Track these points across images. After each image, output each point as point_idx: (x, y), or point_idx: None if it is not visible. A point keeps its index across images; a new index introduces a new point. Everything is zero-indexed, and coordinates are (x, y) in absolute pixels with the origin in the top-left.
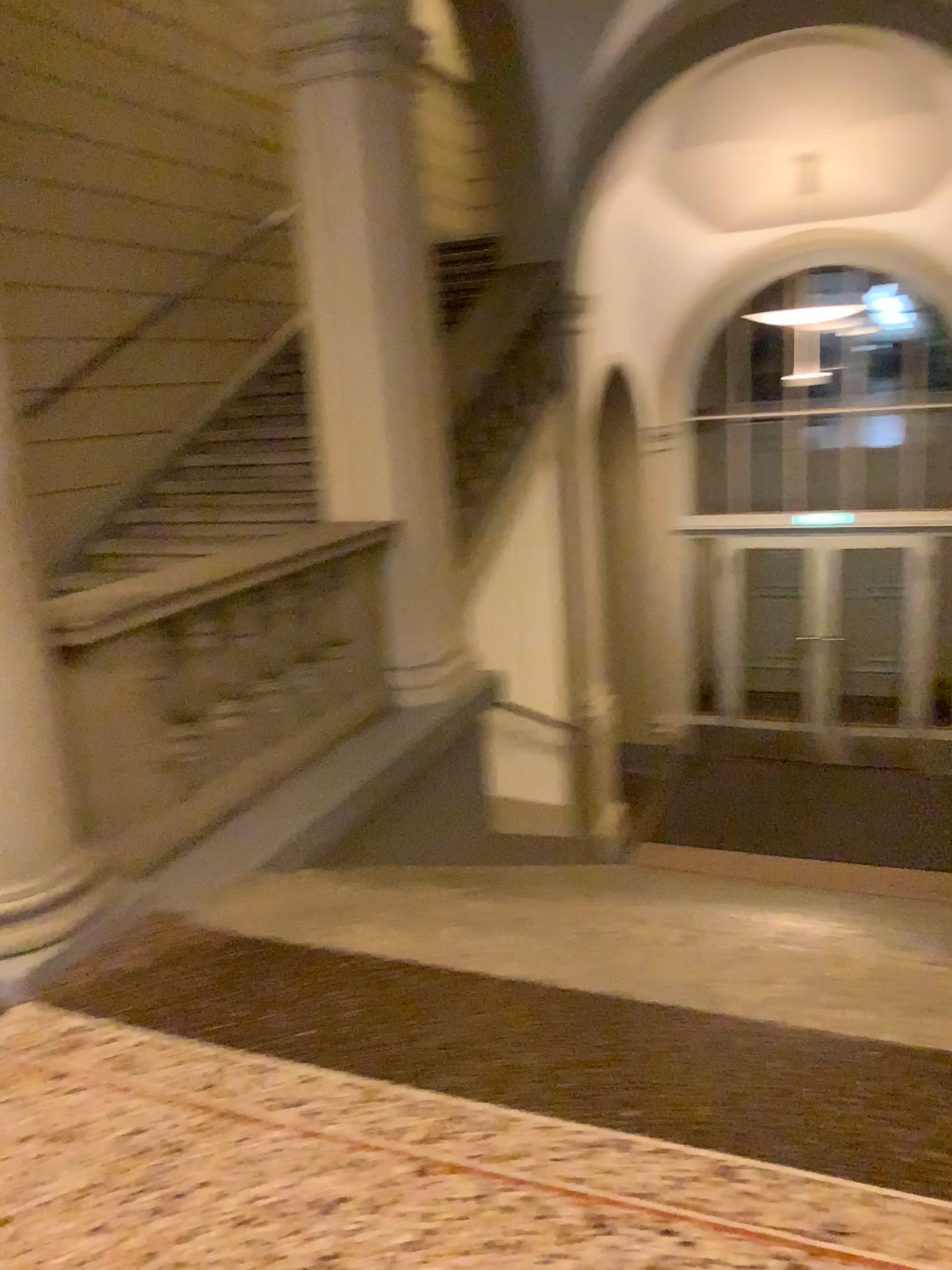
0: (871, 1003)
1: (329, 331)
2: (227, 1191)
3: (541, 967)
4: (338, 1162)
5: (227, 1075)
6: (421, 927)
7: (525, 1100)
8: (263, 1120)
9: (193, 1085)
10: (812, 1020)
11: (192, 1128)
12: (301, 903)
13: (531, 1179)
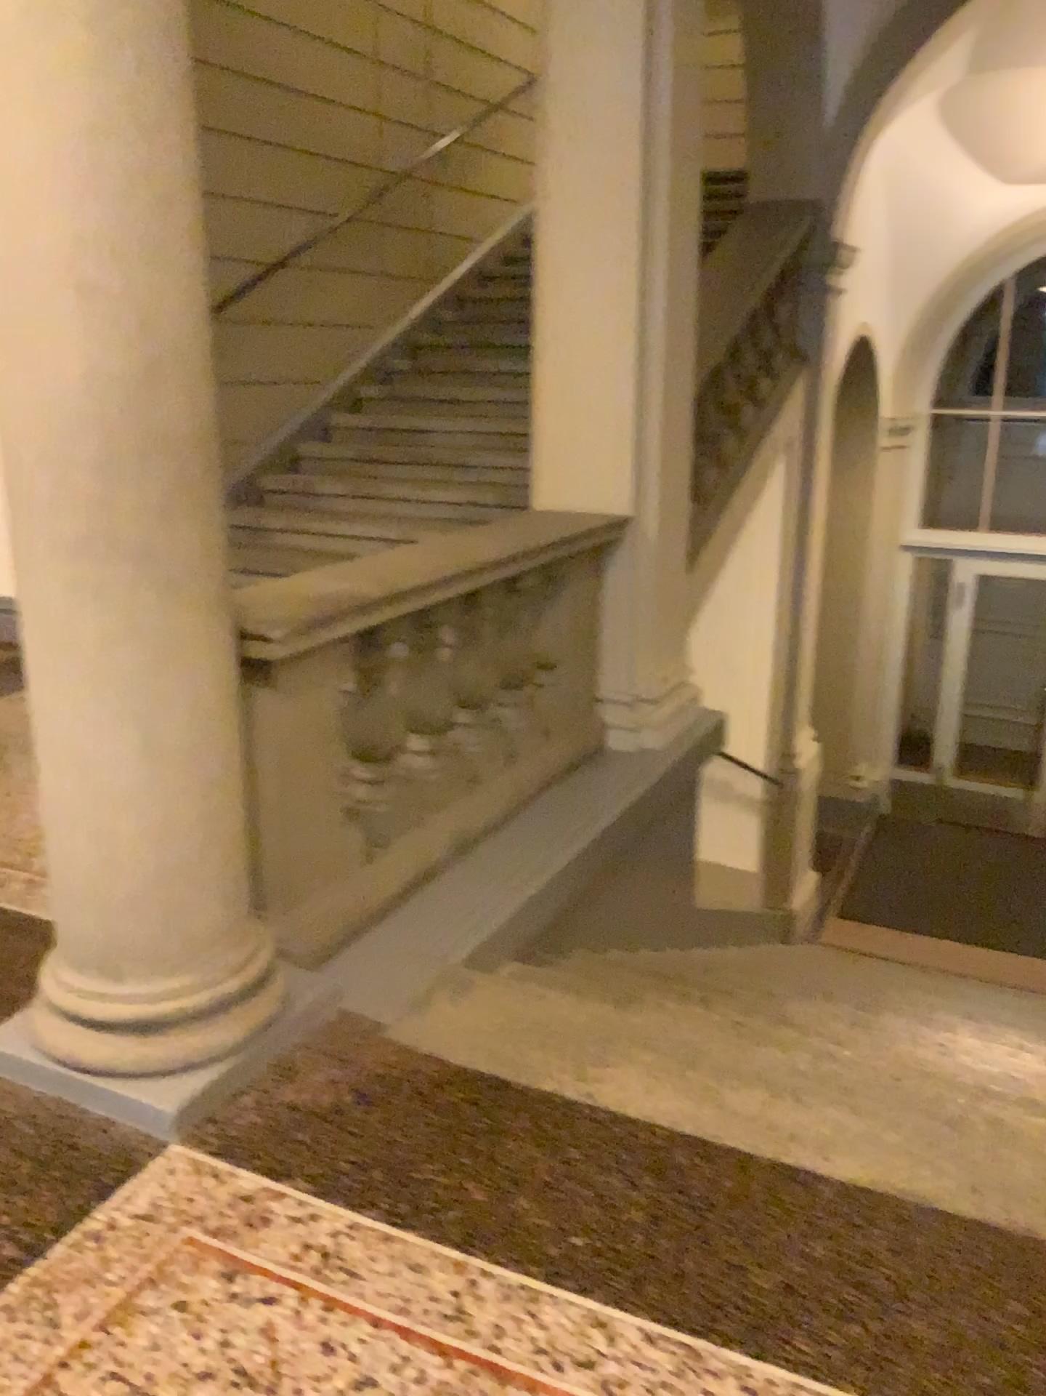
0: None
1: (570, 263)
2: None
3: (898, 1169)
4: None
5: (482, 1301)
6: (709, 1081)
7: None
8: (548, 1390)
9: (436, 1312)
10: None
11: (447, 1391)
12: (537, 1023)
13: None
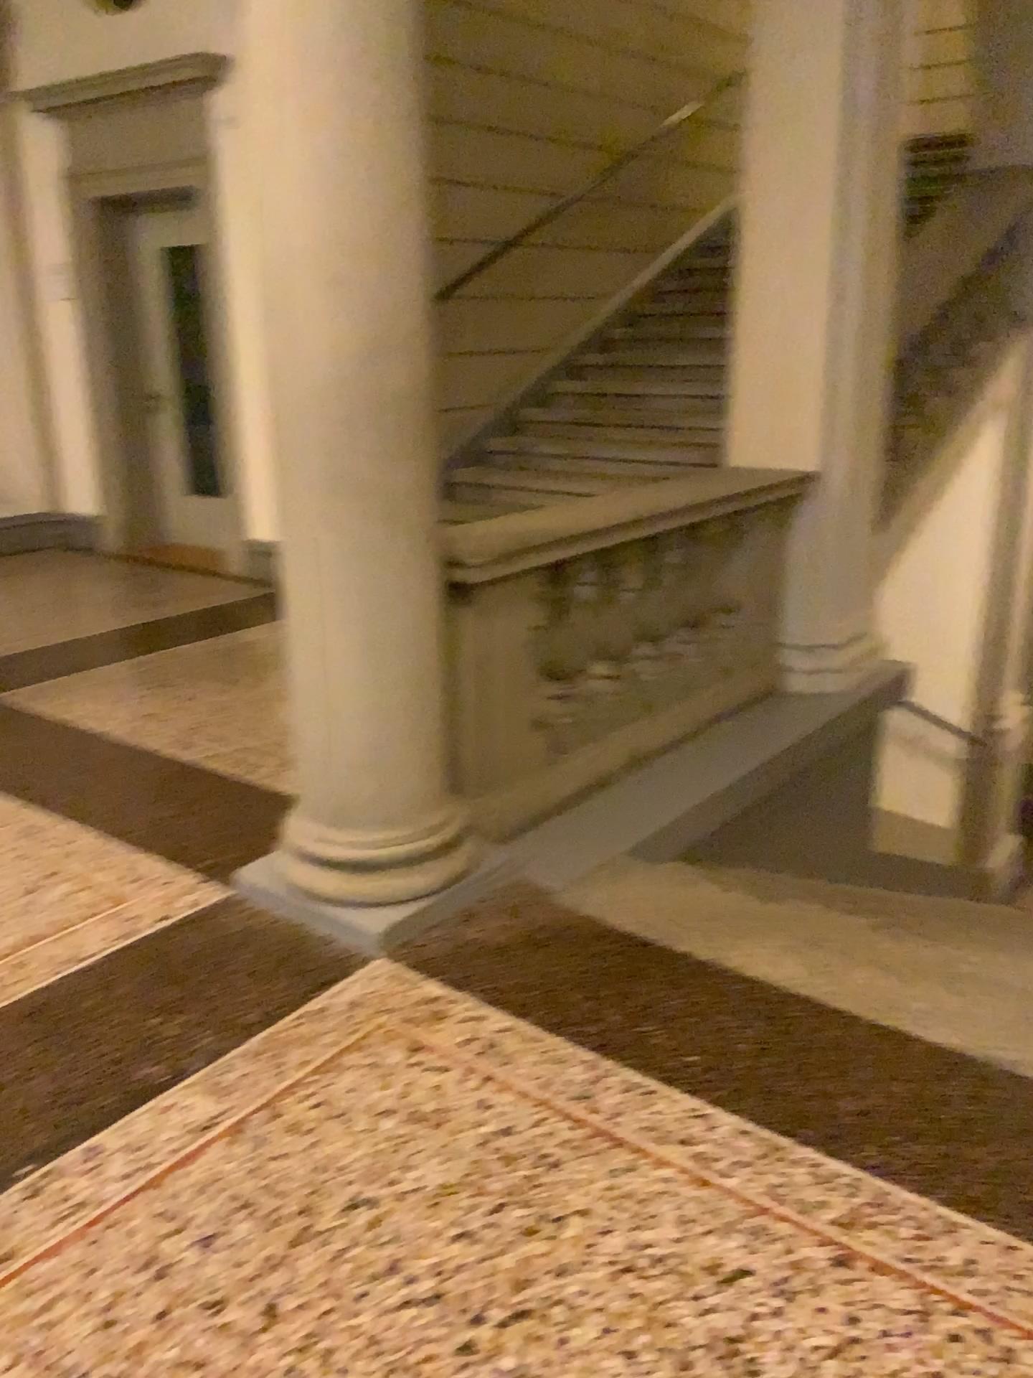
0: None
1: (764, 240)
2: (610, 1229)
3: (982, 1038)
4: (739, 1227)
5: (604, 1090)
6: (825, 959)
7: (972, 1206)
8: (647, 1154)
9: (566, 1093)
10: None
11: (568, 1144)
12: (681, 903)
13: (986, 1310)
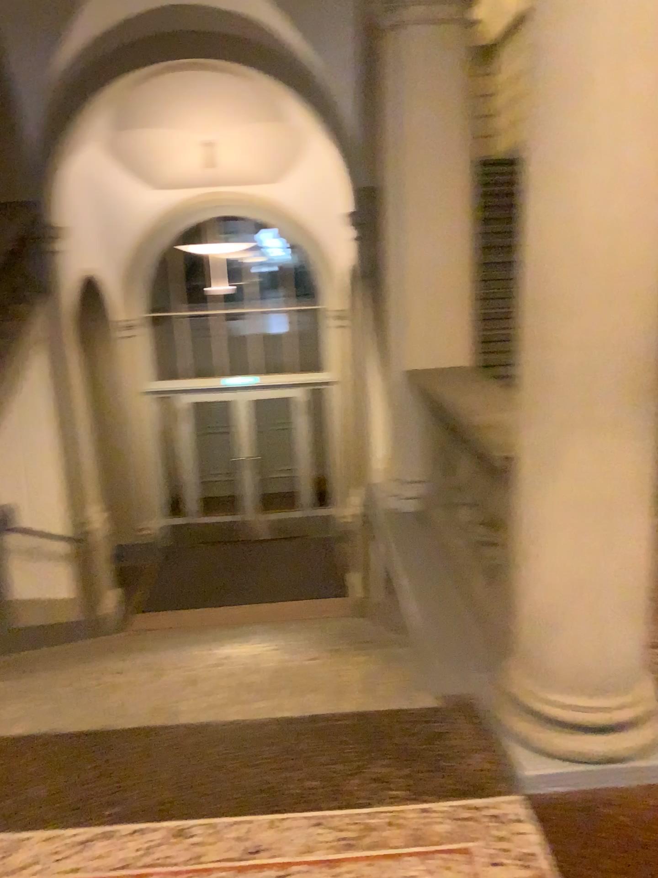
0: (275, 695)
1: None
2: None
3: (46, 721)
4: None
5: None
6: None
7: (35, 824)
8: None
9: None
10: (239, 715)
11: None
12: None
13: None
